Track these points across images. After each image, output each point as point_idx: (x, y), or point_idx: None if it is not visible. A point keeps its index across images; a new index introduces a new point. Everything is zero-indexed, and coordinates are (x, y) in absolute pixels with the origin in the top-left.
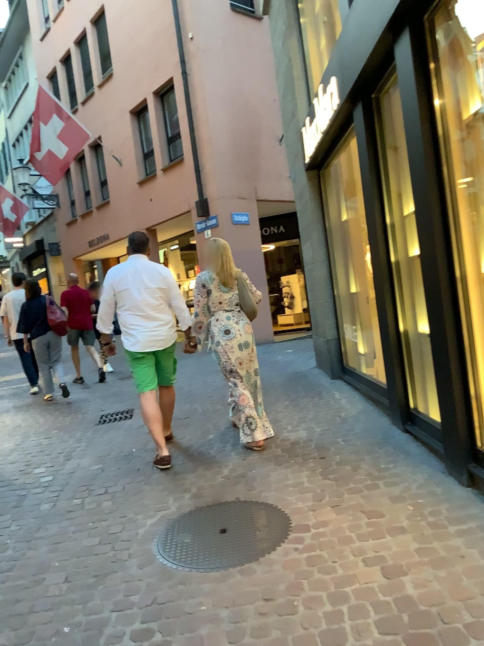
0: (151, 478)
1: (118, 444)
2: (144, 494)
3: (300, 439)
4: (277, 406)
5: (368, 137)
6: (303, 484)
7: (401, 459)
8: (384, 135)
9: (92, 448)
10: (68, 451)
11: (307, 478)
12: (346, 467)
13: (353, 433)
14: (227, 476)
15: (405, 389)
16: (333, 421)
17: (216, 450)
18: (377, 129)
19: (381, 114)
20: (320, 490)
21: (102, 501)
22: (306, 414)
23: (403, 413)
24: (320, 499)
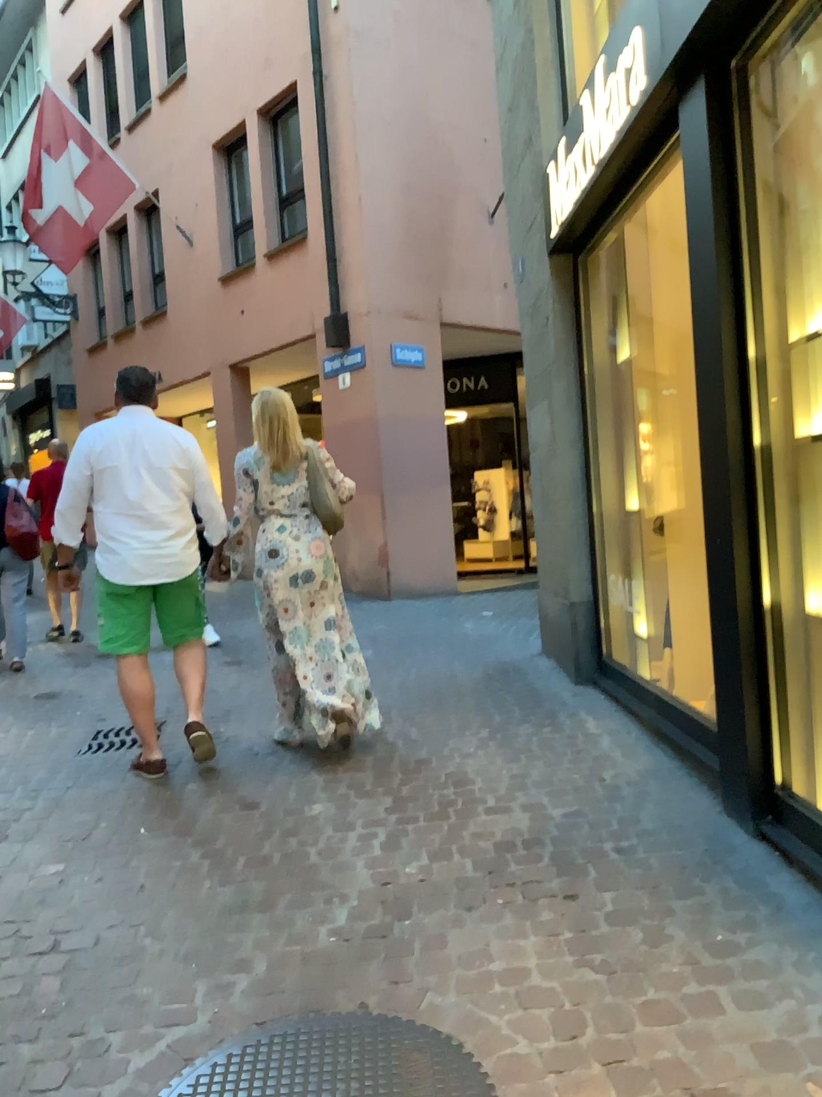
0: (165, 917)
1: (112, 812)
2: (140, 966)
3: (516, 835)
4: (463, 739)
5: (714, 159)
6: (528, 977)
7: (764, 922)
8: (752, 156)
9: (54, 819)
10: (1, 822)
11: (537, 957)
12: (630, 933)
13: (635, 828)
14: (344, 928)
15: (765, 740)
16: (587, 792)
17: (326, 848)
18: (737, 142)
19: (750, 106)
20: (569, 1000)
21: (37, 980)
22: (526, 768)
23: (756, 793)
24: (571, 1036)
